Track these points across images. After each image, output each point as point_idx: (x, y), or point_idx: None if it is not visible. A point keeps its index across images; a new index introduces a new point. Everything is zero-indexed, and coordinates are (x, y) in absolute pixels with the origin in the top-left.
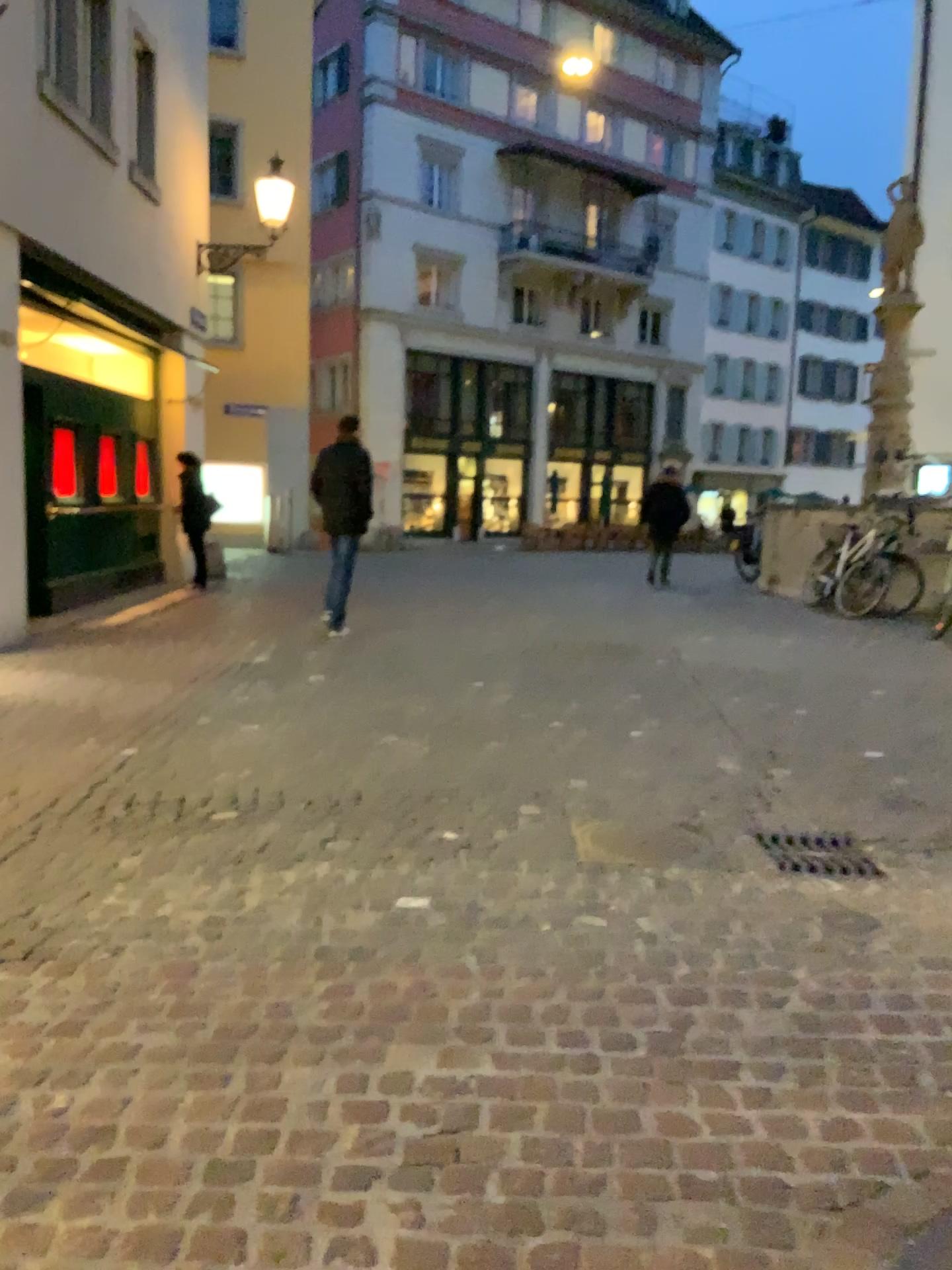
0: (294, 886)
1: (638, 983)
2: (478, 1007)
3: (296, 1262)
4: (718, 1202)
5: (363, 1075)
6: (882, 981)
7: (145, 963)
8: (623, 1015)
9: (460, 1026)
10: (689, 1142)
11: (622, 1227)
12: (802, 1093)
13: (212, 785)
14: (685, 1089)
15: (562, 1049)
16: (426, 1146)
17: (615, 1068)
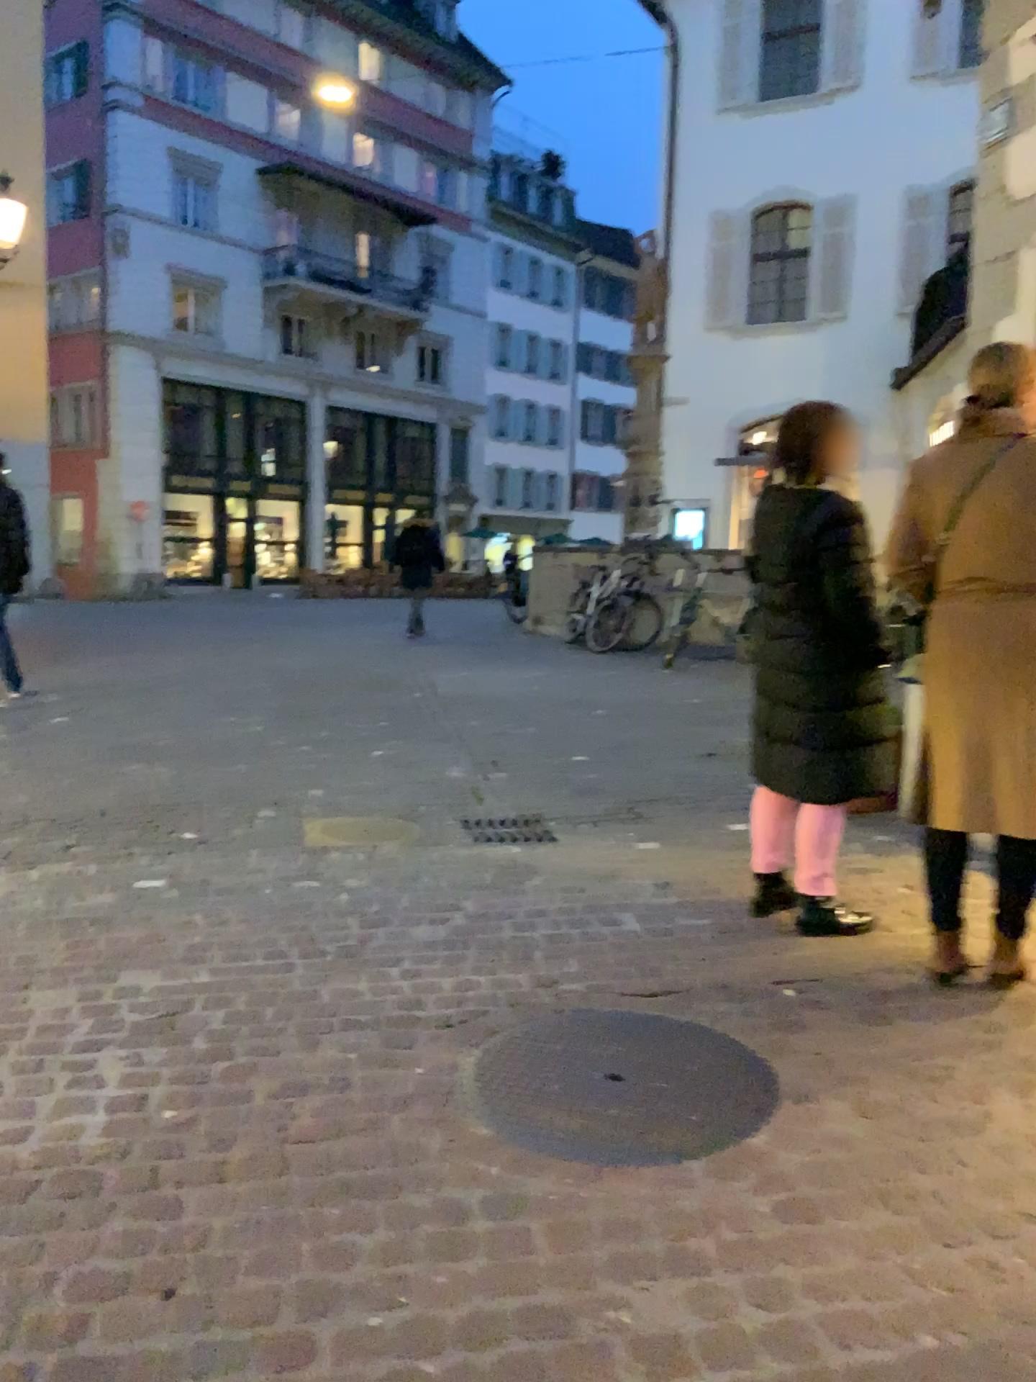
0: (39, 879)
1: (336, 918)
2: (201, 942)
3: (44, 1086)
4: (366, 1028)
5: (100, 988)
6: (528, 905)
7: None
8: (319, 938)
9: (184, 954)
10: (353, 1000)
11: (293, 1046)
12: (445, 969)
13: None
14: (358, 974)
15: (266, 960)
16: (150, 1020)
17: (306, 967)
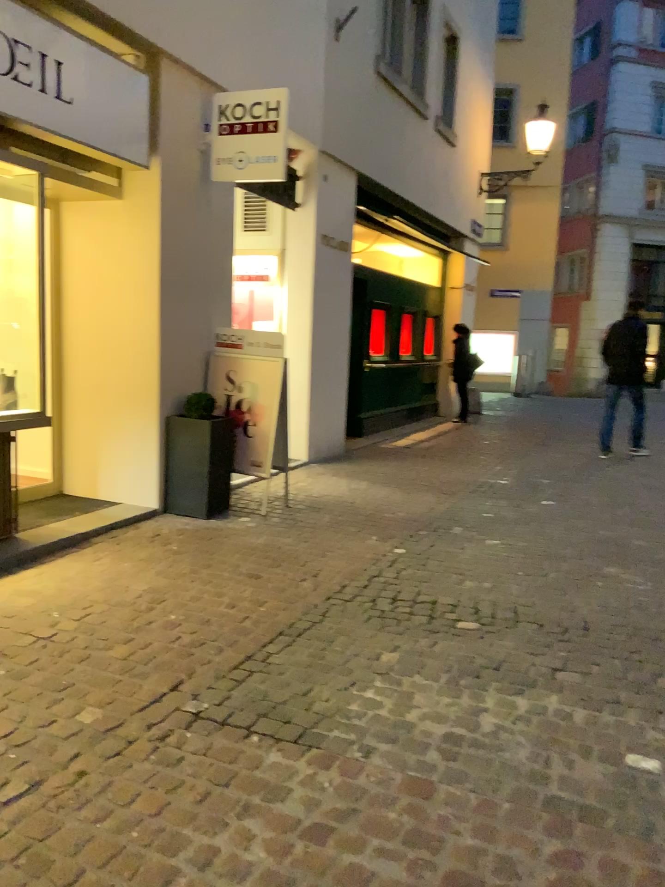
0: (525, 714)
1: None
2: None
3: None
4: None
5: None
6: None
7: (388, 775)
8: None
9: None
10: None
11: None
12: None
13: (460, 594)
14: None
15: None
16: None
17: None
